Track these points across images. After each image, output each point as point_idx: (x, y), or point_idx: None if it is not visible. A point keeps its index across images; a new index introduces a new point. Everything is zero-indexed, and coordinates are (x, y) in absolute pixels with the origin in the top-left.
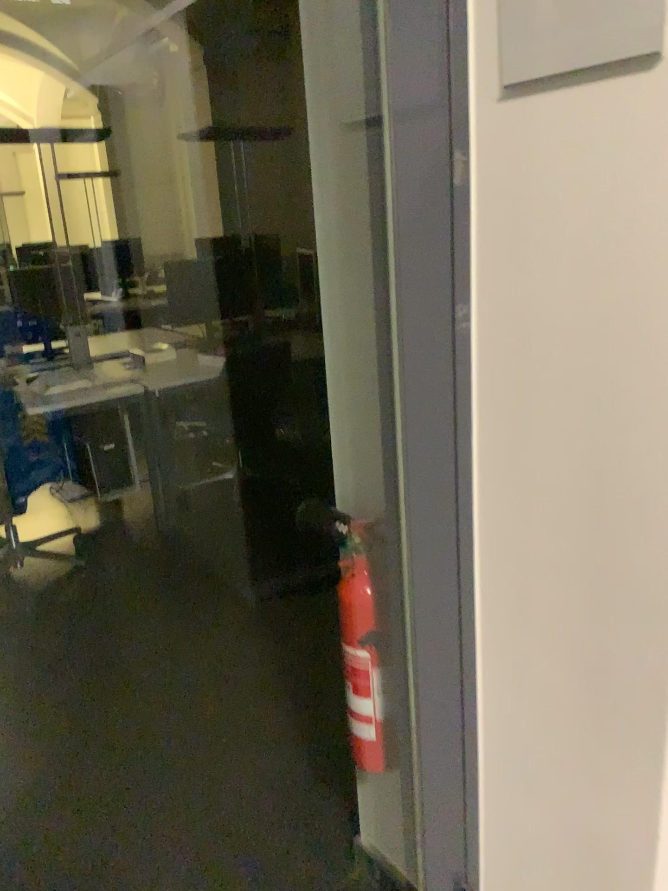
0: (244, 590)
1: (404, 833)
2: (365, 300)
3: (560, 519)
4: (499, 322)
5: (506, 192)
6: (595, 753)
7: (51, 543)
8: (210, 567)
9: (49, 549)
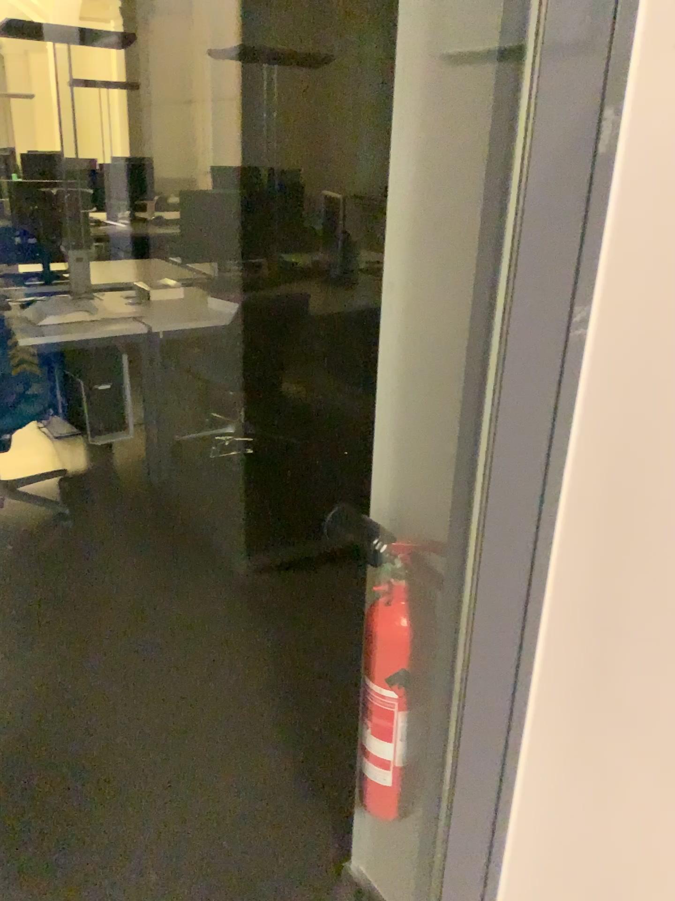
0: (238, 560)
1: (405, 880)
2: (447, 285)
3: (674, 596)
4: (629, 340)
5: (672, 175)
6: (669, 868)
7: (34, 486)
8: (203, 530)
9: (32, 492)
